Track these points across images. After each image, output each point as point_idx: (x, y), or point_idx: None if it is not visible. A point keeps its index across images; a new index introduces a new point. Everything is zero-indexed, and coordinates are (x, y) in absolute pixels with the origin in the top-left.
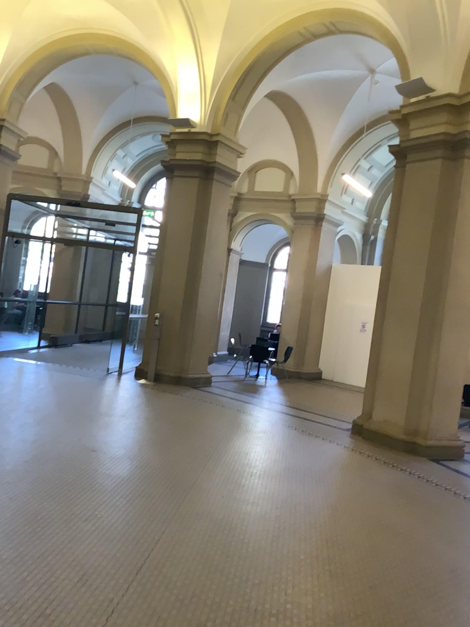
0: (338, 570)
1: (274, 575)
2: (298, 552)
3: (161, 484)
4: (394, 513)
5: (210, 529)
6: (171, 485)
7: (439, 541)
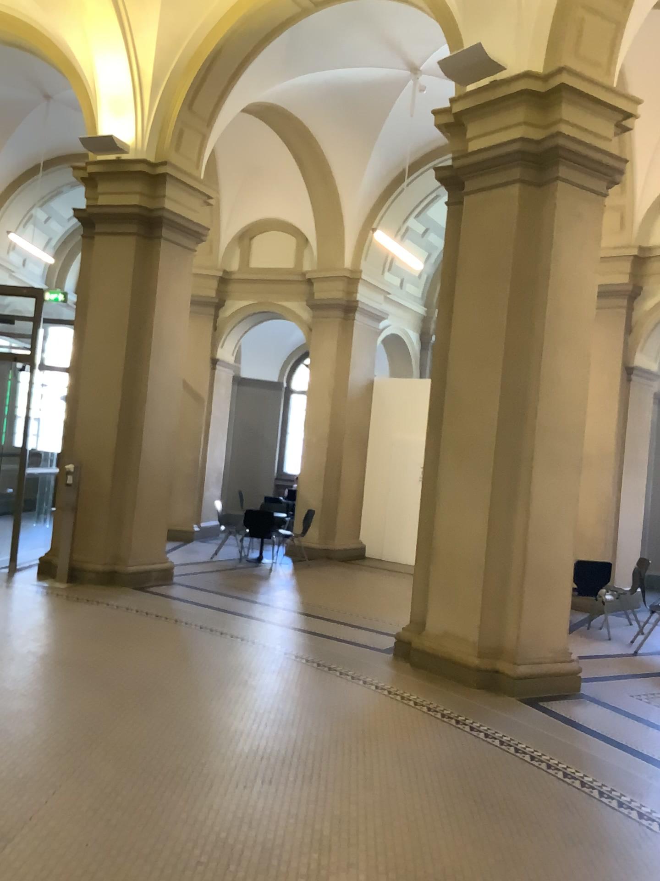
0: None
1: None
2: None
3: None
4: (443, 847)
5: None
6: None
7: None
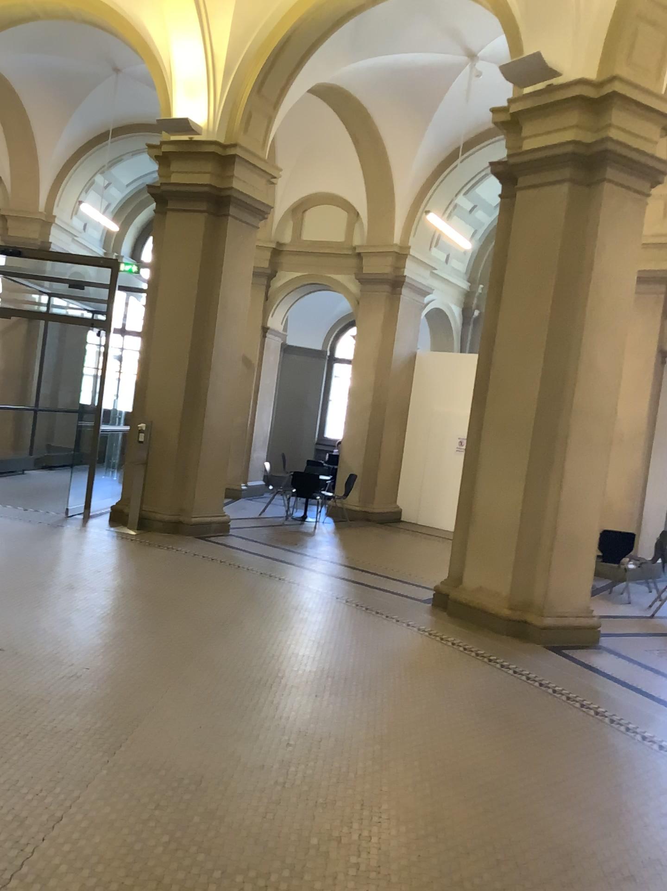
0: (370, 864)
1: (252, 882)
2: (306, 831)
3: (95, 708)
4: (479, 746)
5: (158, 793)
6: (111, 709)
7: (549, 796)
